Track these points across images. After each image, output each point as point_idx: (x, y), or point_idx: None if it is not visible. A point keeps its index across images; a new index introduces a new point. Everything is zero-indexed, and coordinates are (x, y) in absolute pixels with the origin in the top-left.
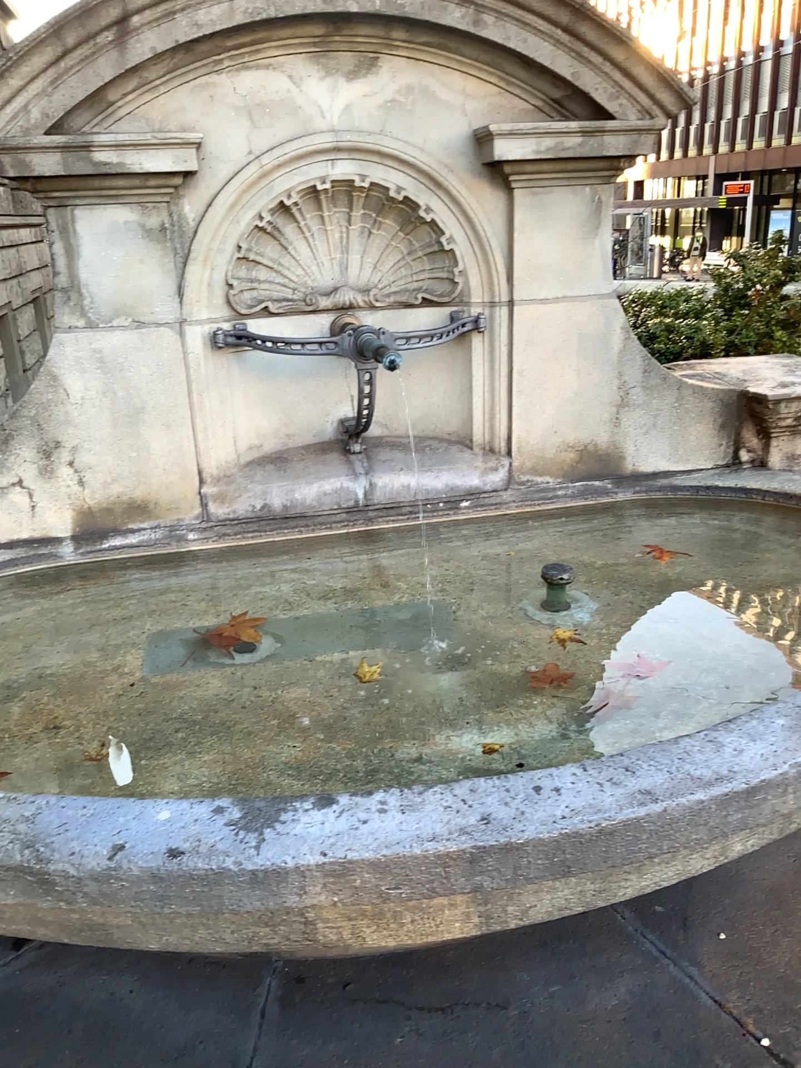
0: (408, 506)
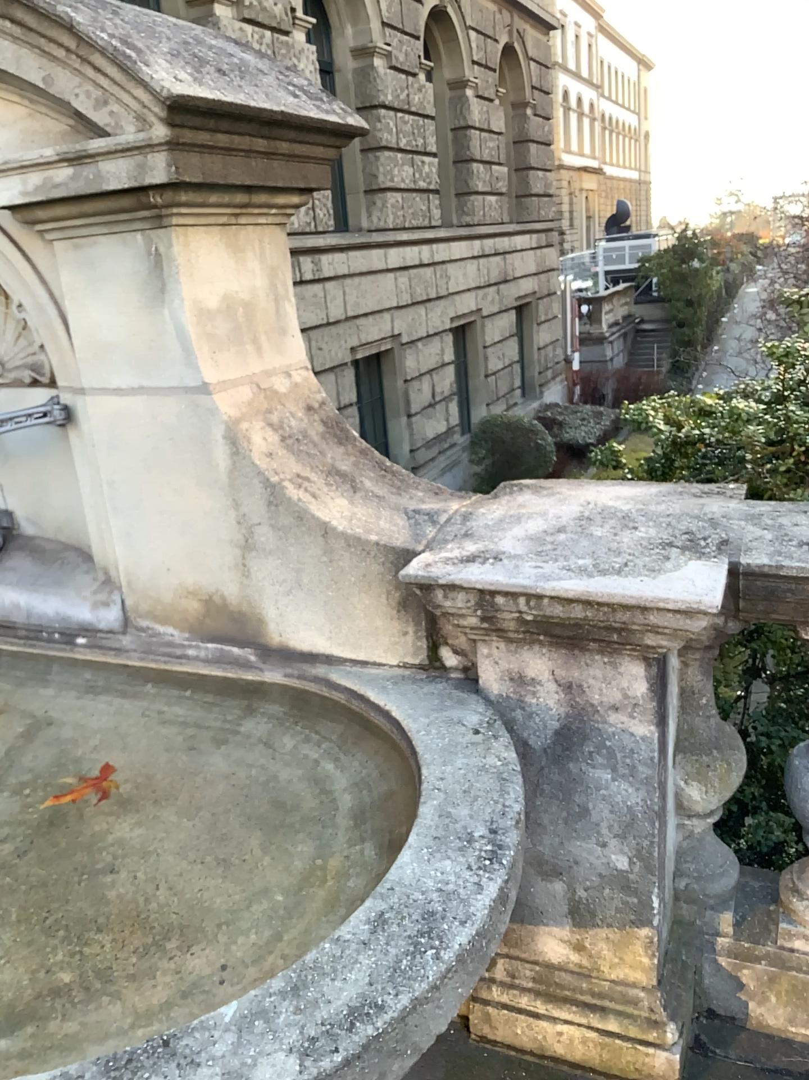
0: (20, 630)
